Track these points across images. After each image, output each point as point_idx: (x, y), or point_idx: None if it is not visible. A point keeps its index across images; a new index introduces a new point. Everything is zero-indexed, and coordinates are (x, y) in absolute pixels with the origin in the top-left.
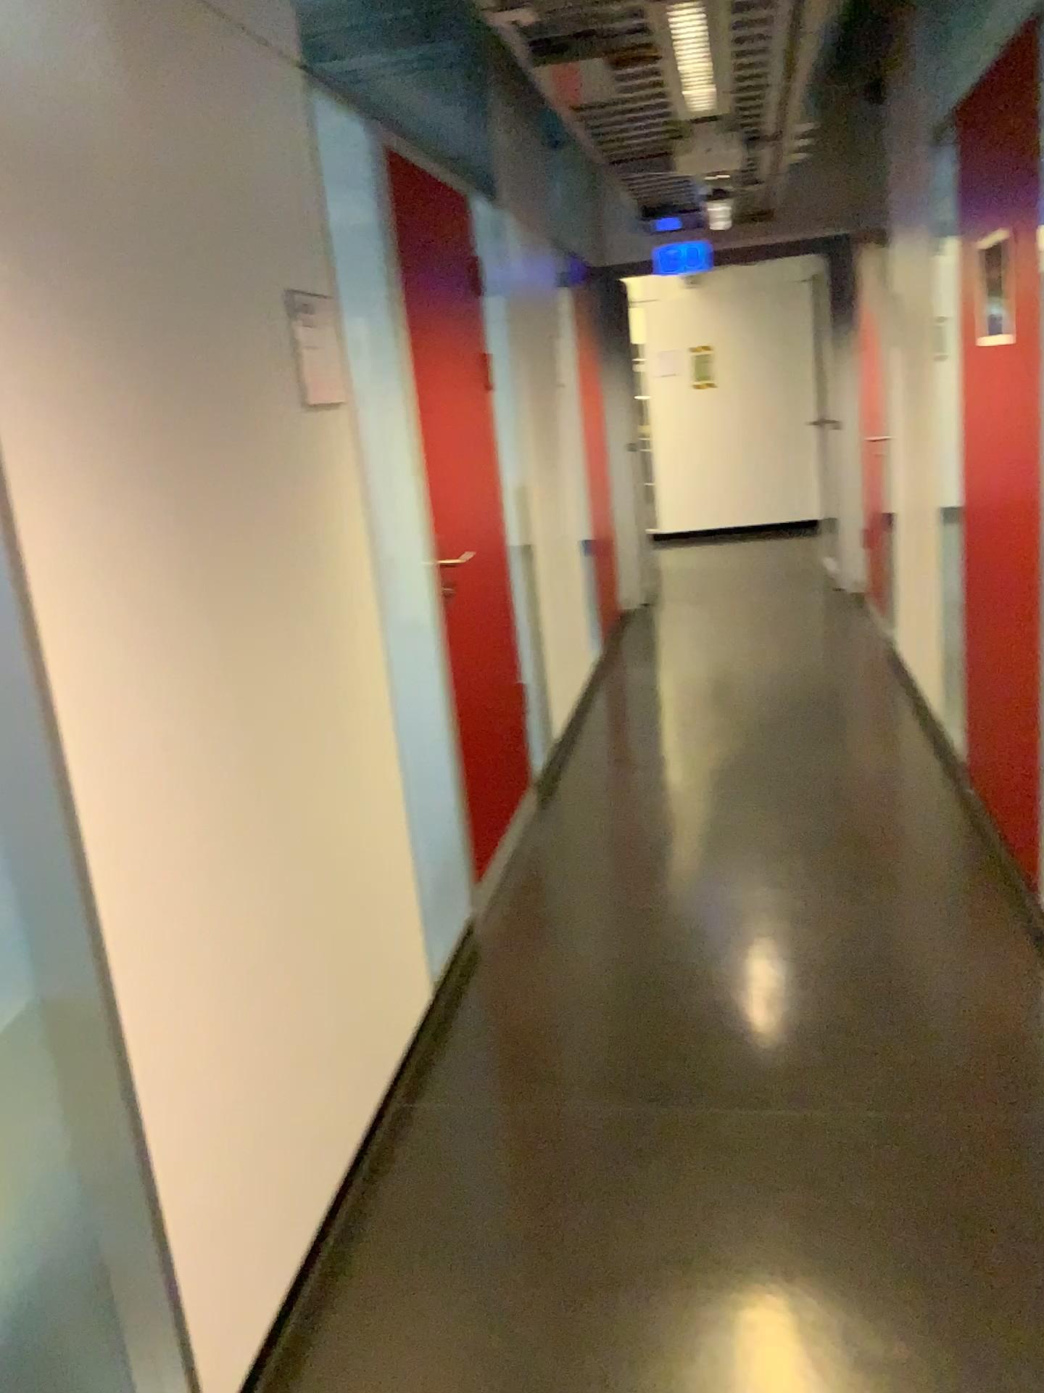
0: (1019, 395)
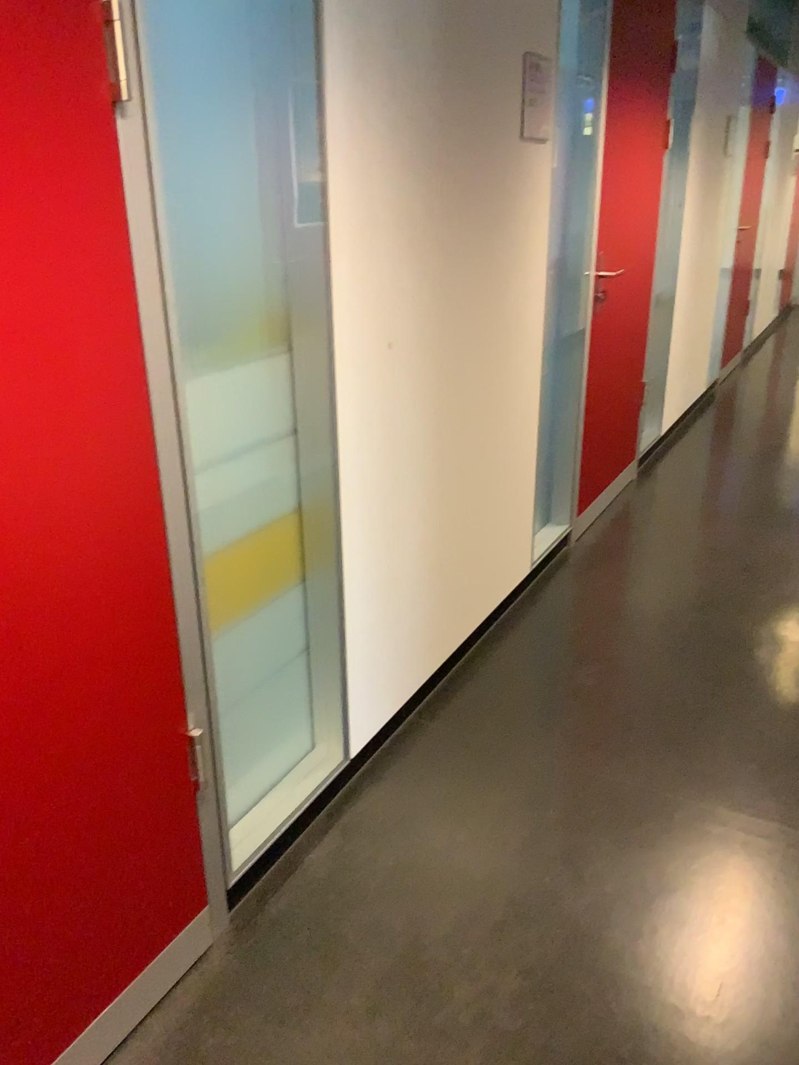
0: None
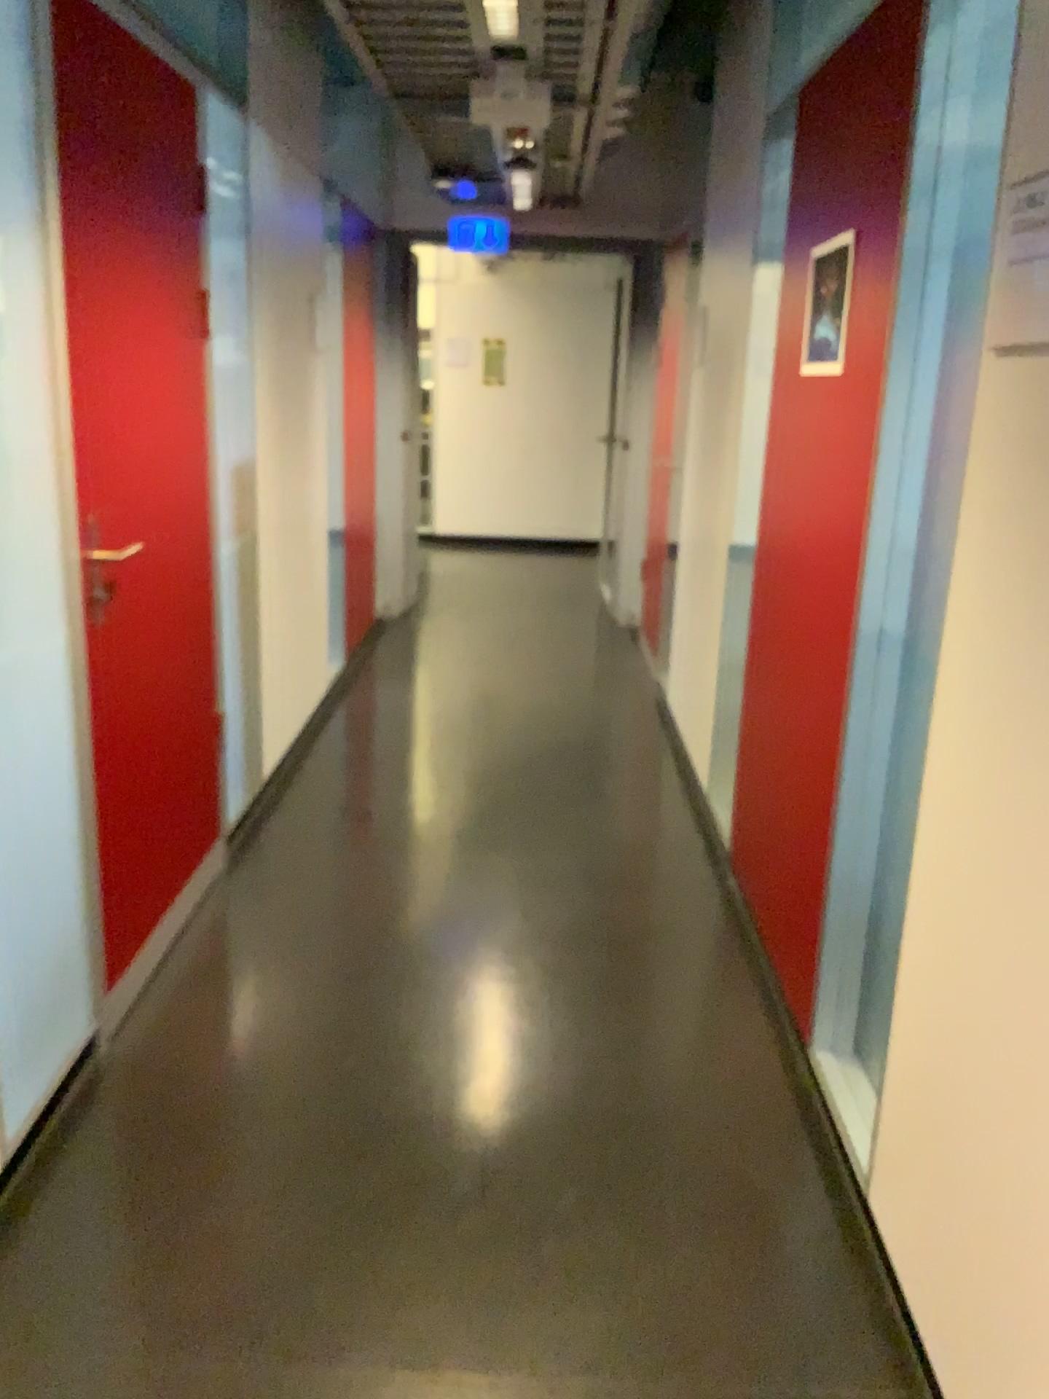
0: (847, 438)
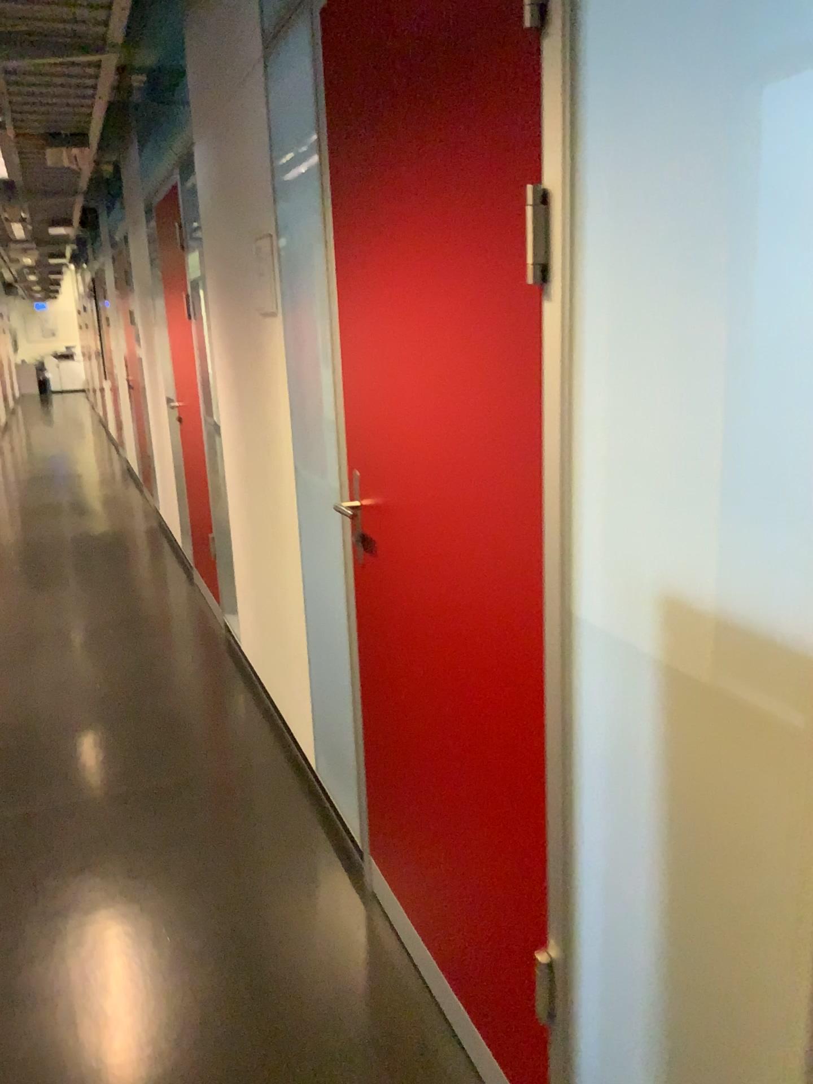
0: None
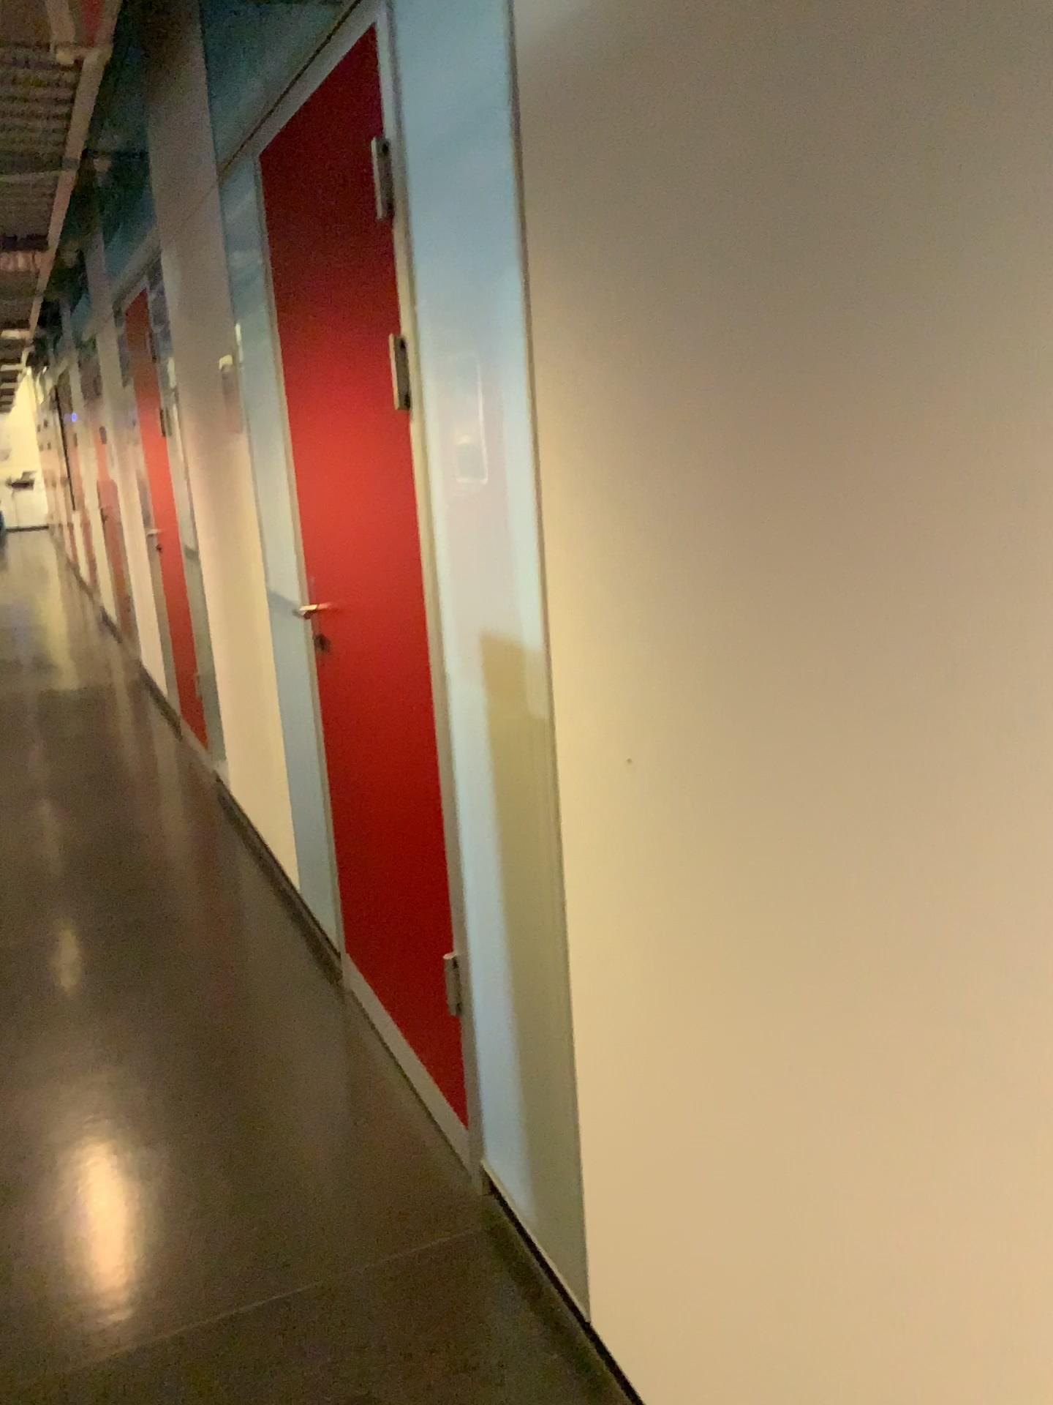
0: None
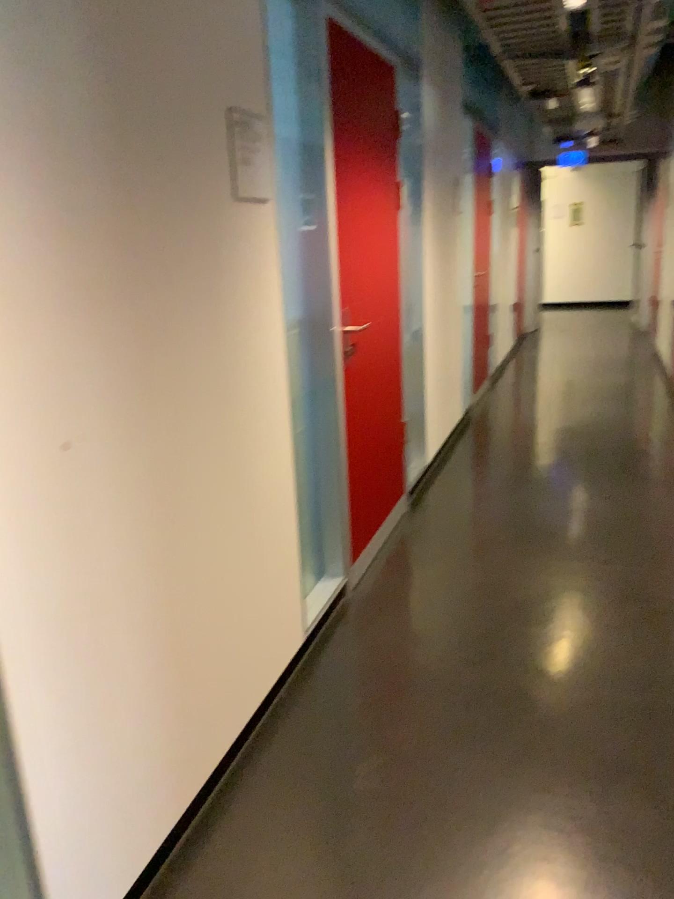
0: None
